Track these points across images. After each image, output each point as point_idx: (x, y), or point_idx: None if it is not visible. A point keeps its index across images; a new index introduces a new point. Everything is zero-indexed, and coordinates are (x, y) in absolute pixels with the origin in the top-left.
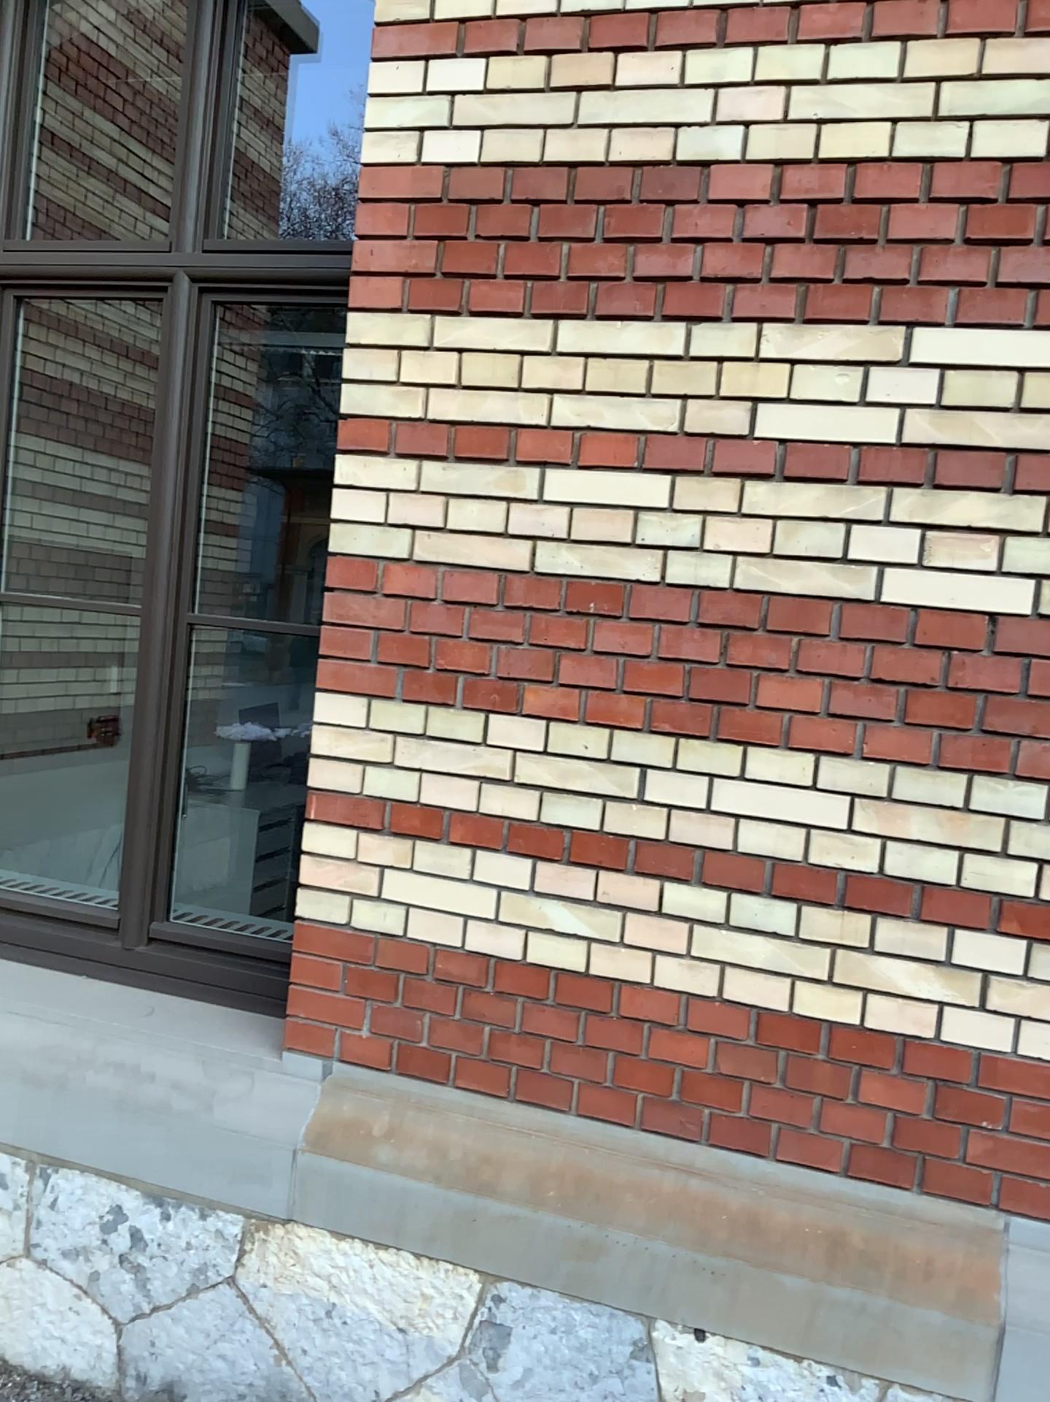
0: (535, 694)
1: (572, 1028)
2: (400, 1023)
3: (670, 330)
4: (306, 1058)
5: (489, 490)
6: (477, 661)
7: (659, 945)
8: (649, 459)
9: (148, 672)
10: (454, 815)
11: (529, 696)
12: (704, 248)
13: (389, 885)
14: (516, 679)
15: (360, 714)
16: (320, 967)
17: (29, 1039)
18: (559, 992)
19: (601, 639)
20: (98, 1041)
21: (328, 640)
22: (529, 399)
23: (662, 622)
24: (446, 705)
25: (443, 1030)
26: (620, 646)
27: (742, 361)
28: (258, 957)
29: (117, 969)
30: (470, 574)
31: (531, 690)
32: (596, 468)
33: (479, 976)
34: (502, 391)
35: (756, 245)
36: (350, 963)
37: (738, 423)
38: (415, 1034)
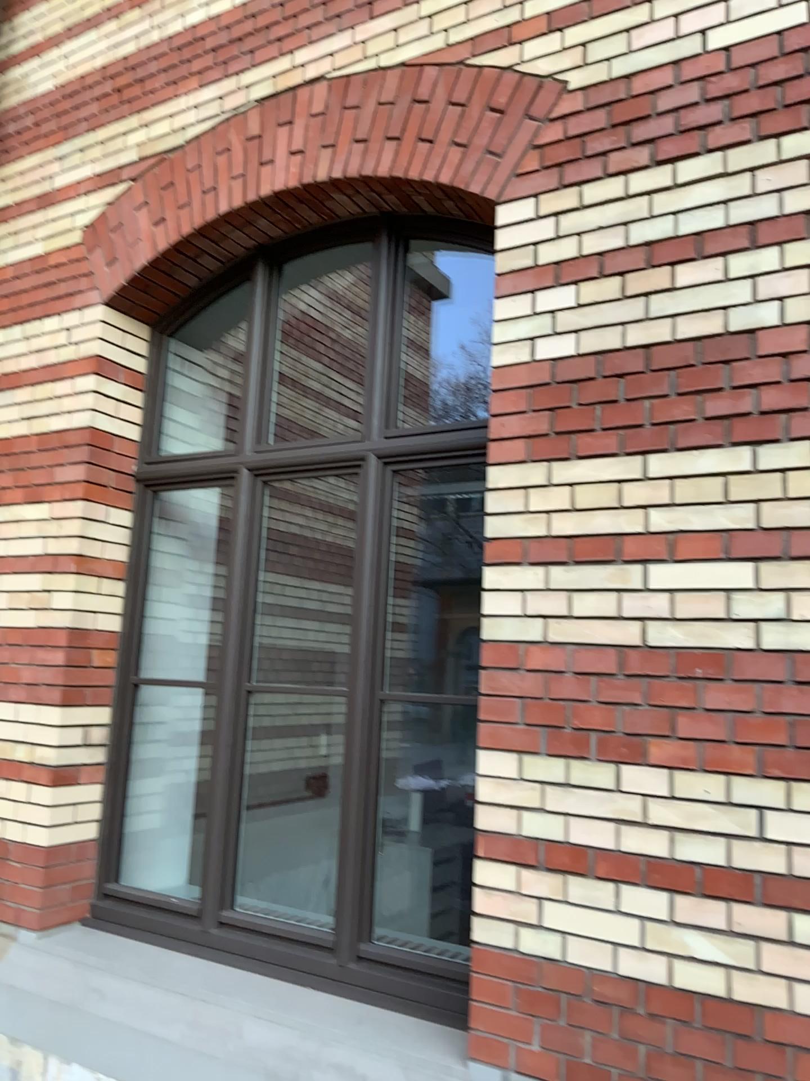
0: (656, 747)
1: (721, 1050)
2: (566, 1041)
3: (736, 453)
4: (486, 1069)
5: (603, 586)
6: (605, 722)
7: (793, 973)
8: (731, 552)
9: (351, 741)
10: (598, 852)
11: (651, 748)
12: (756, 390)
13: (547, 914)
14: (639, 735)
15: (514, 769)
16: (494, 986)
17: (267, 1043)
18: (705, 1016)
19: (707, 699)
20: (320, 1047)
21: (485, 710)
22: (629, 514)
23: (759, 682)
24: (583, 759)
25: (604, 1048)
26: (725, 703)
27: (800, 469)
28: (442, 976)
29: (333, 985)
30: (594, 652)
31: (652, 744)
32: (688, 562)
33: (630, 998)
34: (607, 511)
35: (798, 383)
36: (519, 983)
37: (803, 517)
38: (579, 1052)
